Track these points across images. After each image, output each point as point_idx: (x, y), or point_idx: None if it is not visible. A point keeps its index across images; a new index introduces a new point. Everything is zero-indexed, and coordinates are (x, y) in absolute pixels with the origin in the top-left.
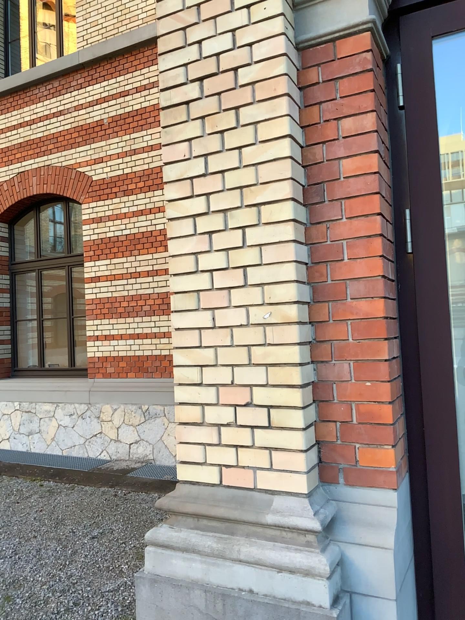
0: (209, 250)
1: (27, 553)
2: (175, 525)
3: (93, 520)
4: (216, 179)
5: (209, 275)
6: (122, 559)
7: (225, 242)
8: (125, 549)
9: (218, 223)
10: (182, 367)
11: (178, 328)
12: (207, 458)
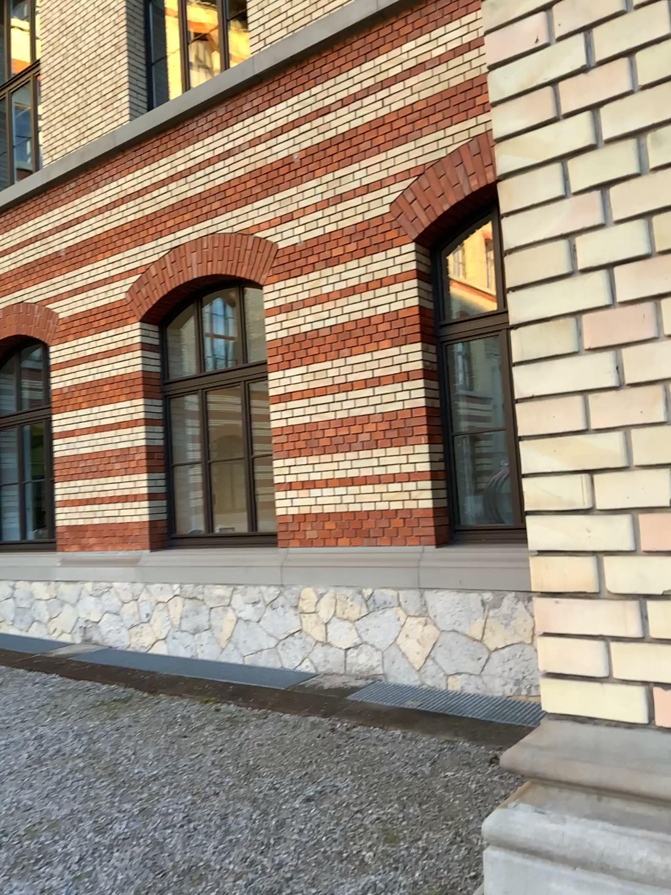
0: (601, 226)
1: (208, 821)
2: (549, 808)
3: (304, 770)
4: (613, 77)
5: (603, 277)
6: (363, 841)
7: (642, 202)
8: (365, 824)
9: (622, 166)
10: (546, 476)
11: (532, 397)
12: (614, 667)
